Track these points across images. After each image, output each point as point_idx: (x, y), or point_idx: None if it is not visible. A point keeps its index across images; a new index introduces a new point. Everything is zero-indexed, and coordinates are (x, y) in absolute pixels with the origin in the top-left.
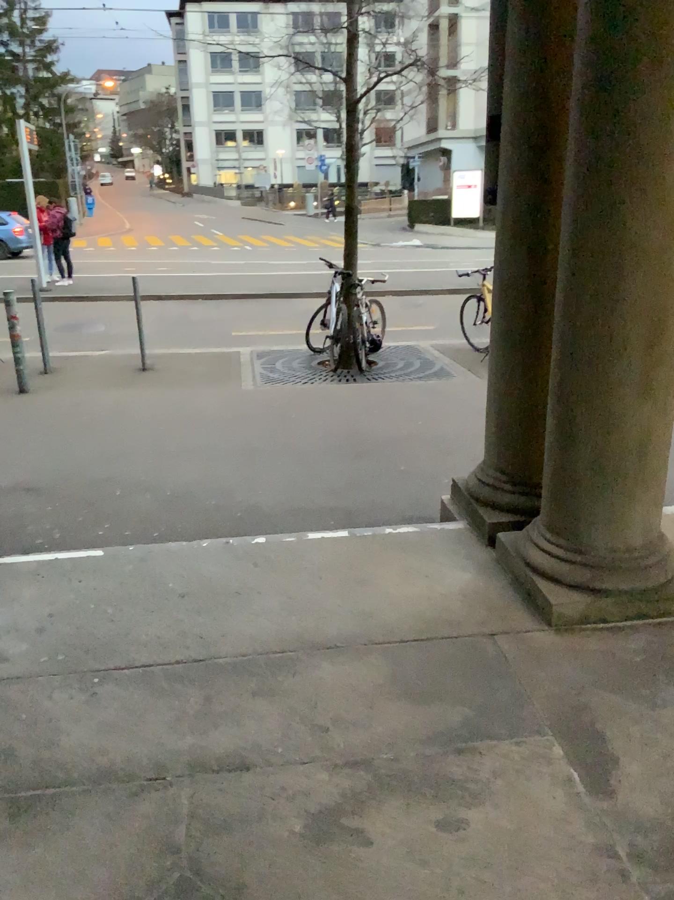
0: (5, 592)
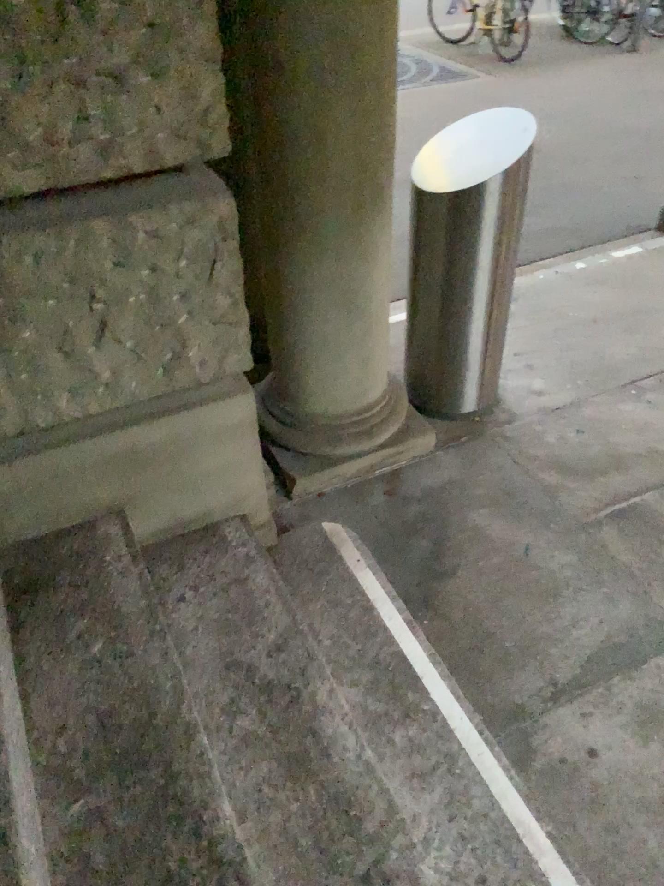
0: None
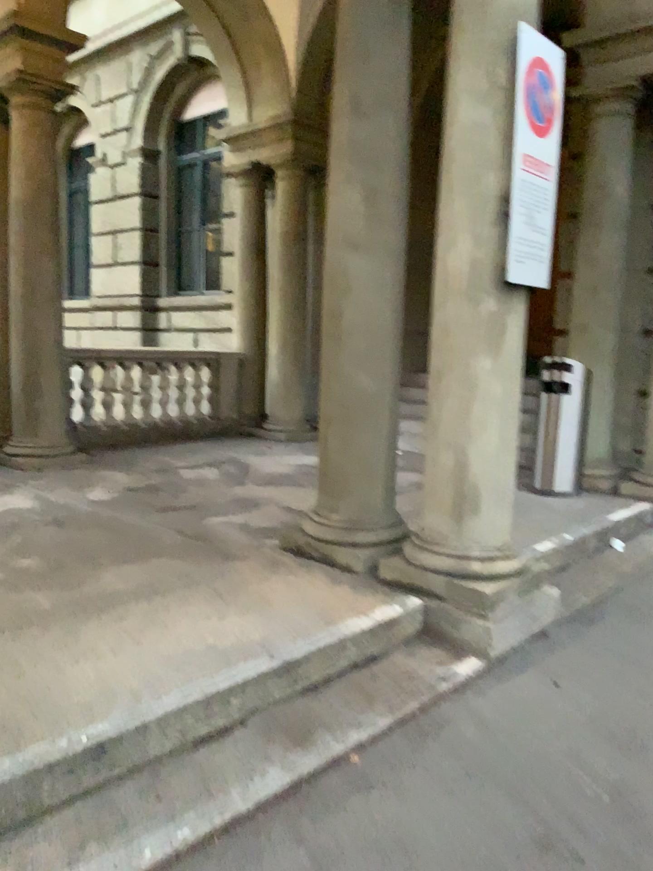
0: (586, 501)
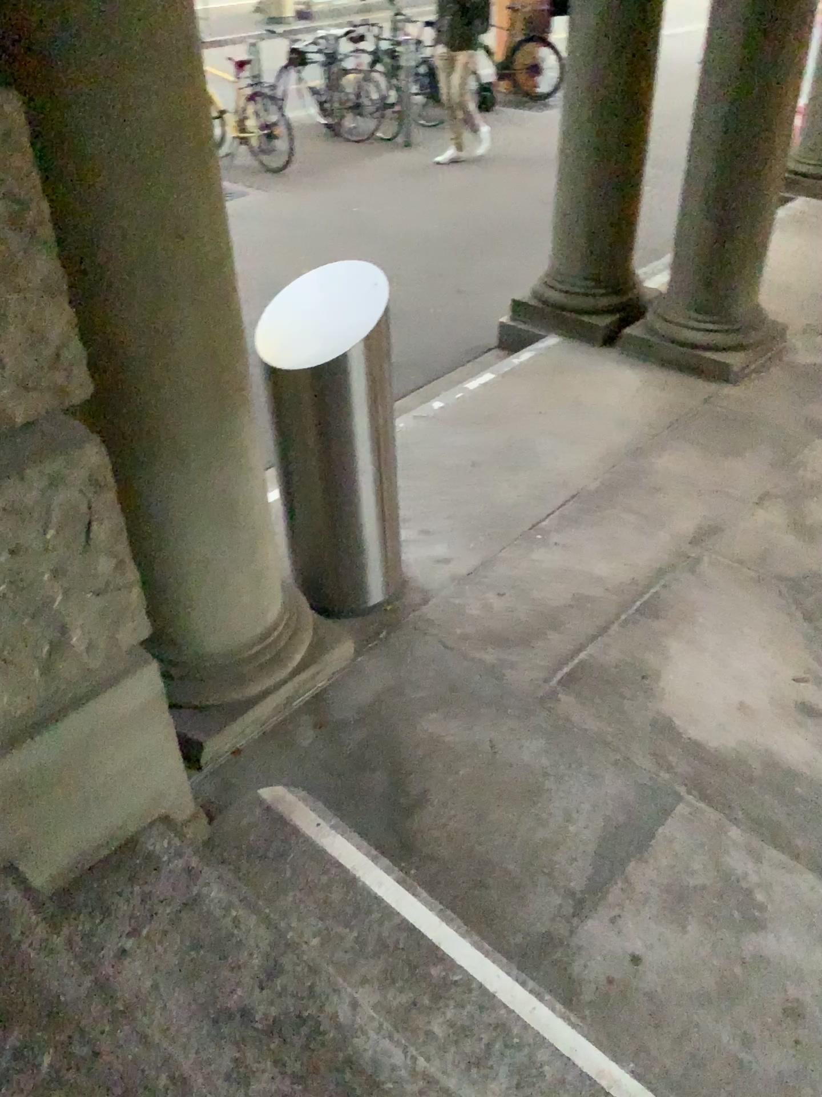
0: None
